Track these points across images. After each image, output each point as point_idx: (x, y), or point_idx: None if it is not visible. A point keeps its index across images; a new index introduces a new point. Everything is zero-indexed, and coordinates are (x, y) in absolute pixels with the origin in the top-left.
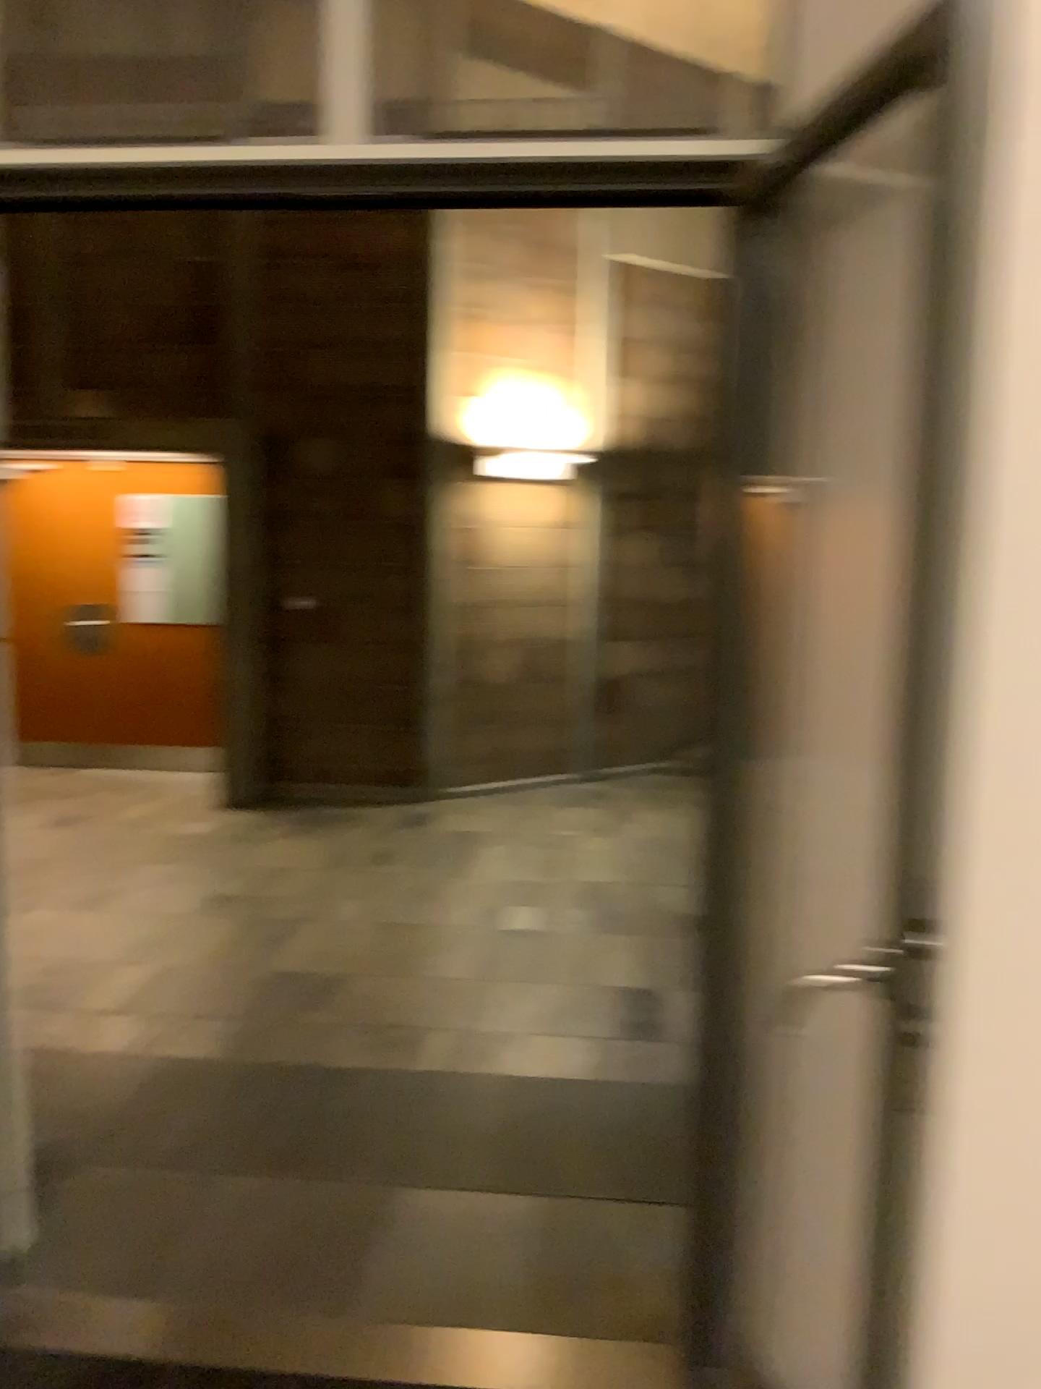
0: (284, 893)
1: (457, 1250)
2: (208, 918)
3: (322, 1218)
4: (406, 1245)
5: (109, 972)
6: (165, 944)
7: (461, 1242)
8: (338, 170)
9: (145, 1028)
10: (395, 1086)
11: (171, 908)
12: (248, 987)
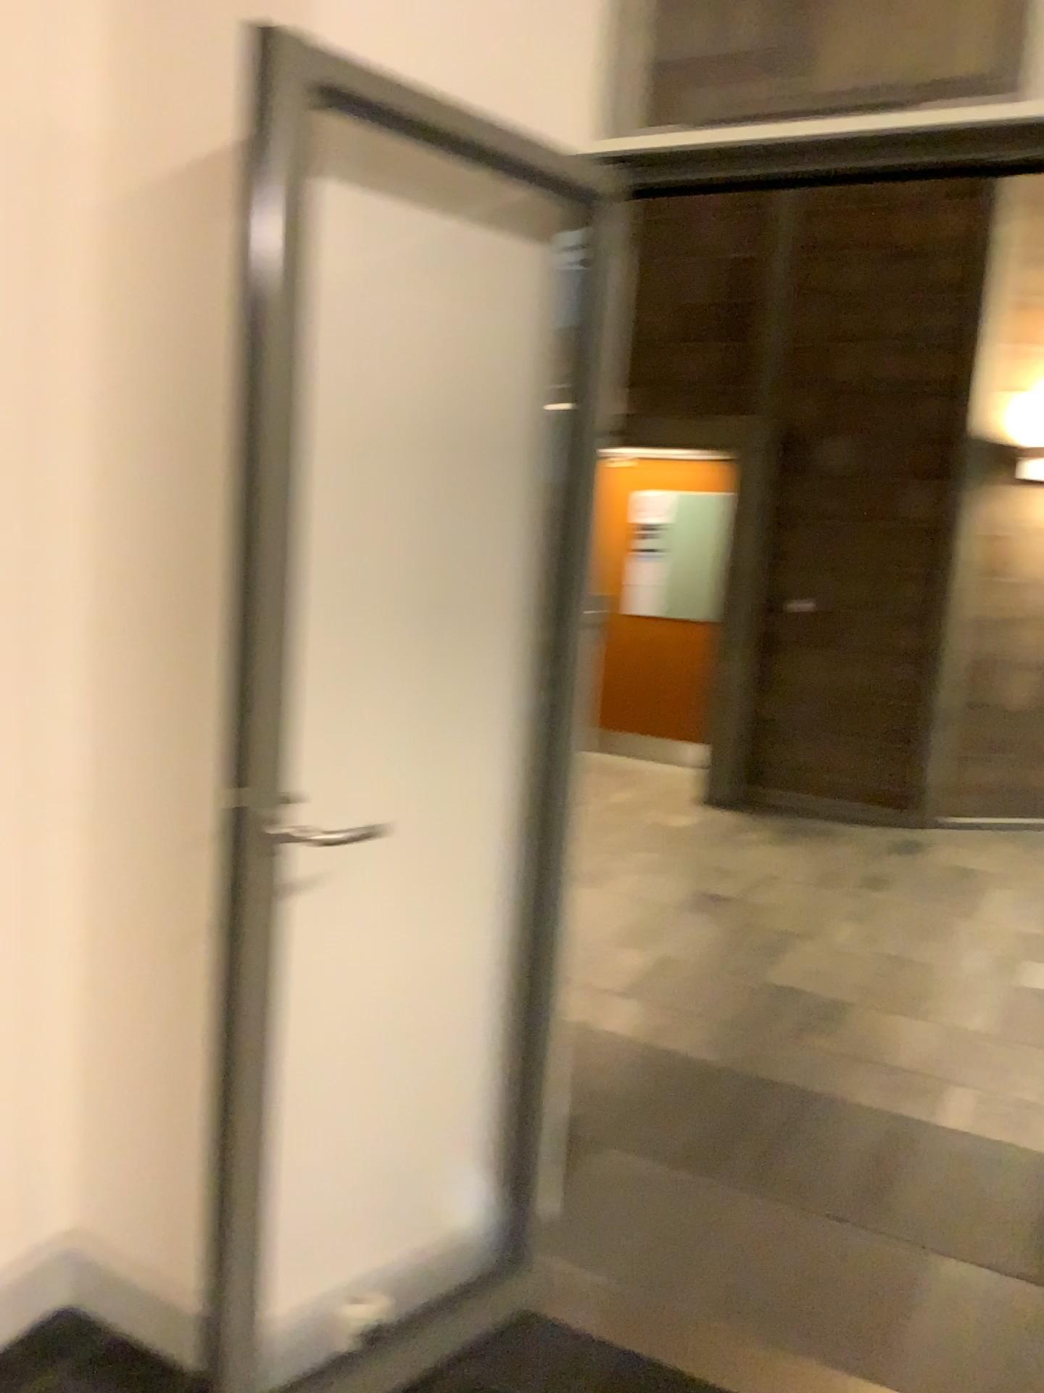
0: (763, 901)
1: (1006, 1343)
2: (689, 914)
3: (846, 1265)
4: (944, 1320)
5: (602, 955)
6: (651, 935)
7: (1009, 1335)
8: (1040, 130)
9: (642, 1017)
10: (910, 1135)
11: (652, 899)
12: (738, 994)
